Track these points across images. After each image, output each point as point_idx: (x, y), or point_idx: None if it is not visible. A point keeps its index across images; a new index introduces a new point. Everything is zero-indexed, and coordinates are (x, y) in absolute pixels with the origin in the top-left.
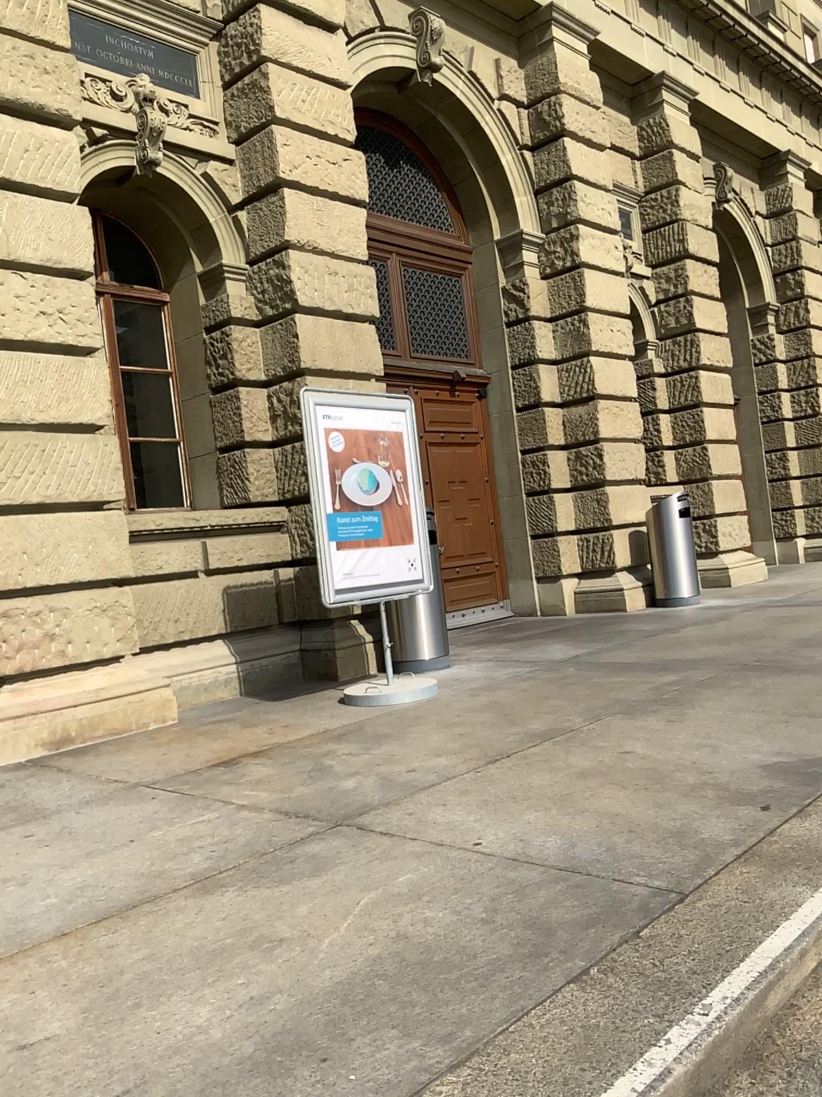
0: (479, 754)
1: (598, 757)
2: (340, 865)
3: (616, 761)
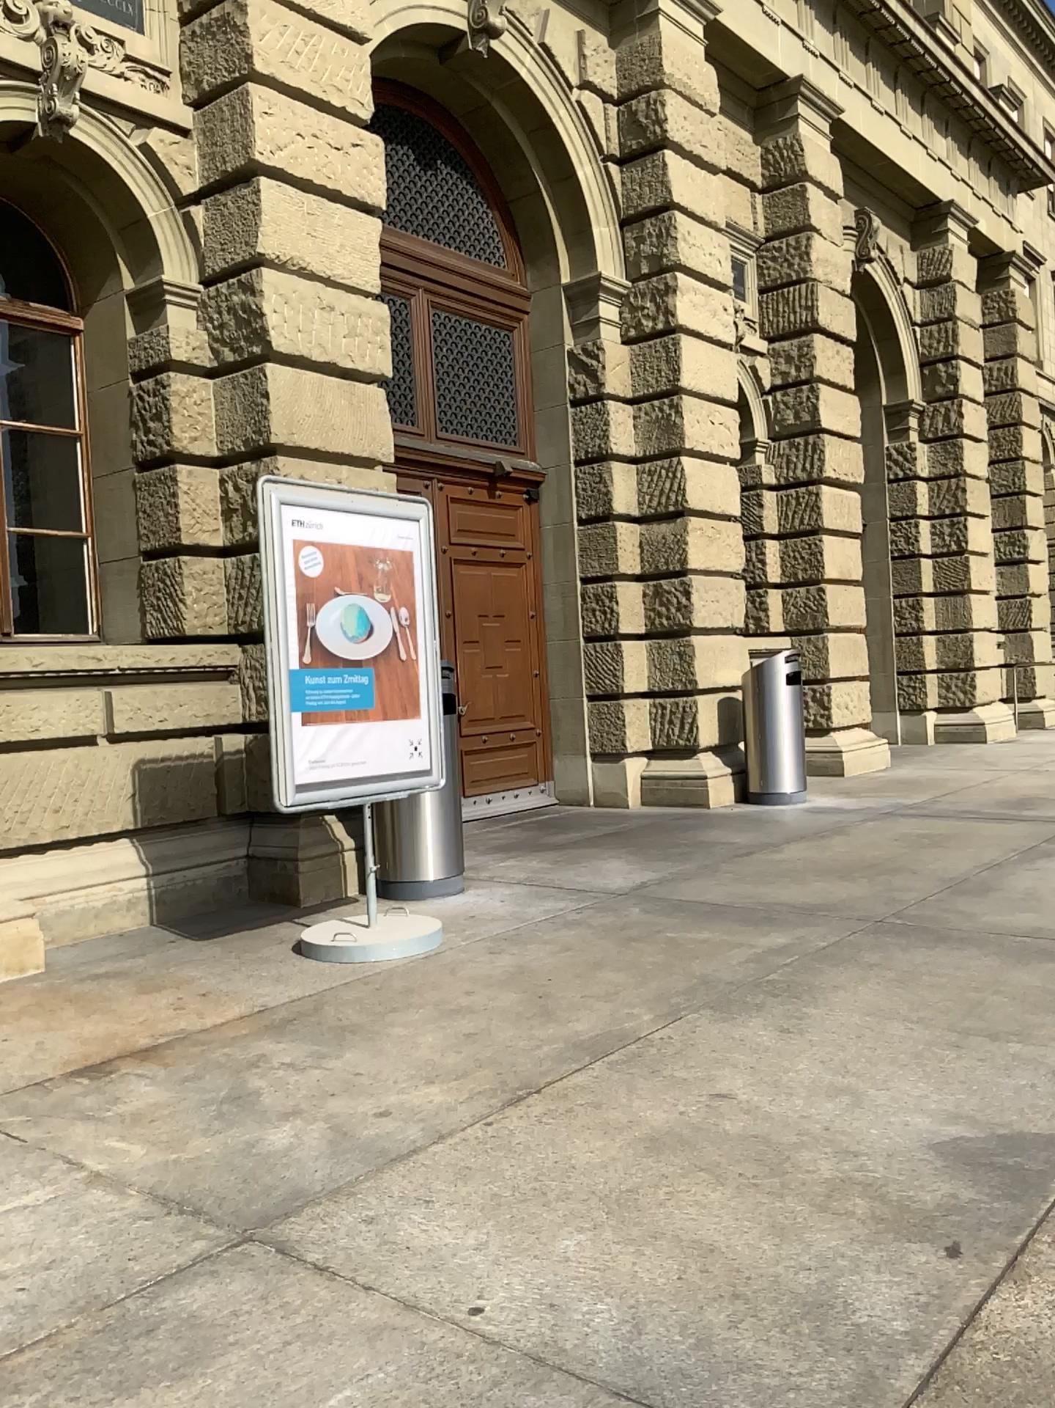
0: (493, 1089)
1: (681, 1111)
2: (233, 1358)
3: (709, 1121)
